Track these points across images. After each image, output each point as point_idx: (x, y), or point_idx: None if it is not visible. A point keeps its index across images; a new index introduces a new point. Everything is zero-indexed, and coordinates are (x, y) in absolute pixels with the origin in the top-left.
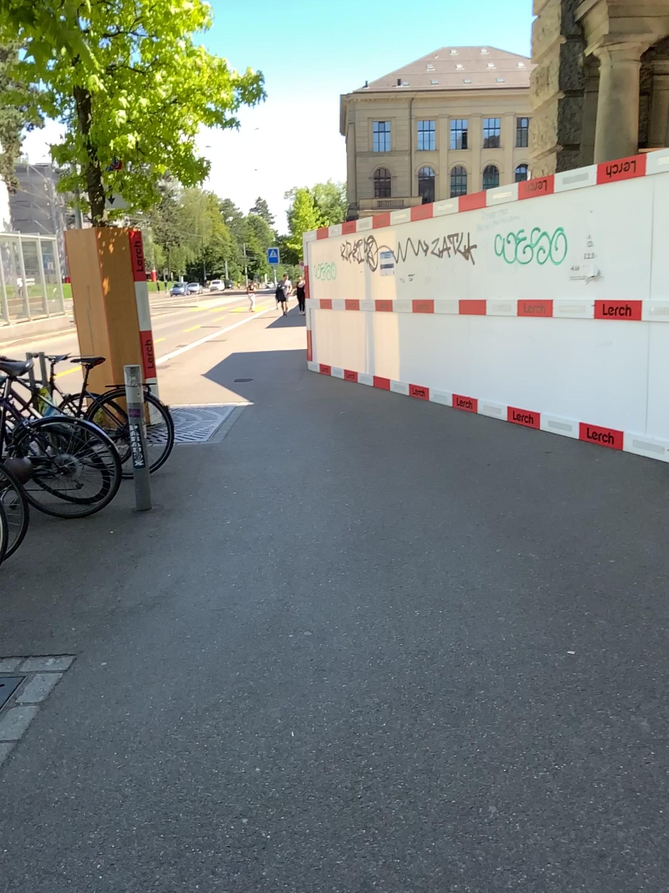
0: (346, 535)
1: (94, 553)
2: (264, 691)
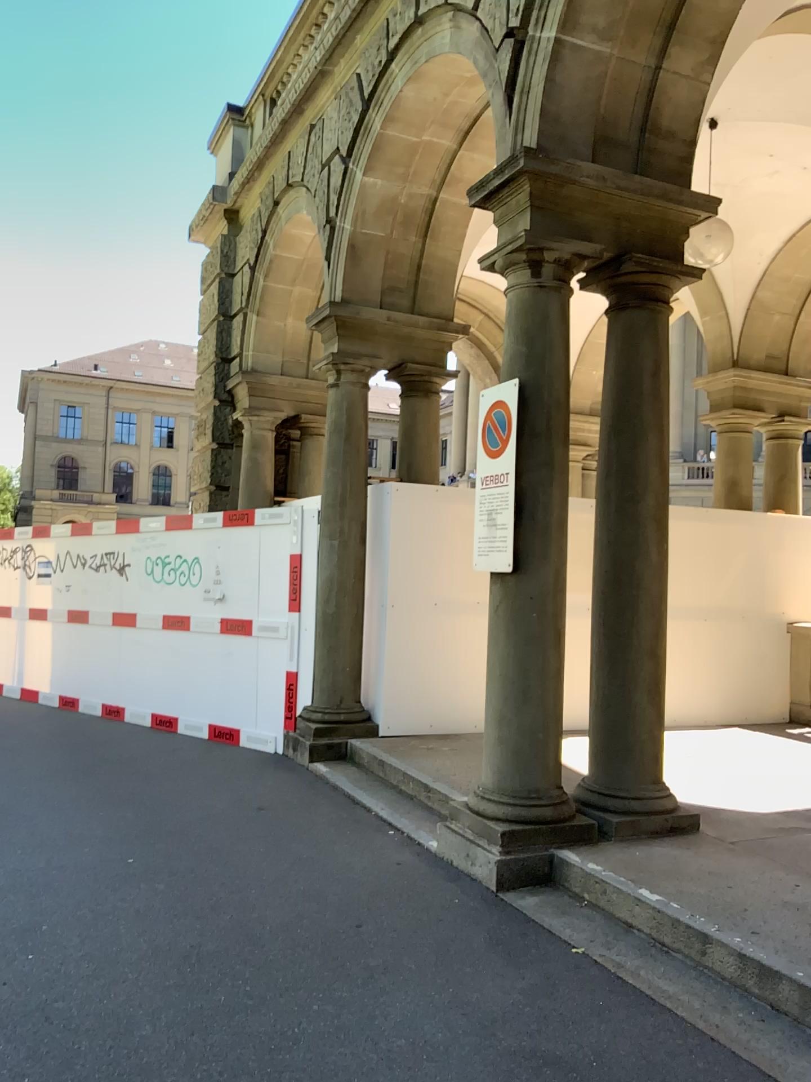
0: None
1: None
2: None
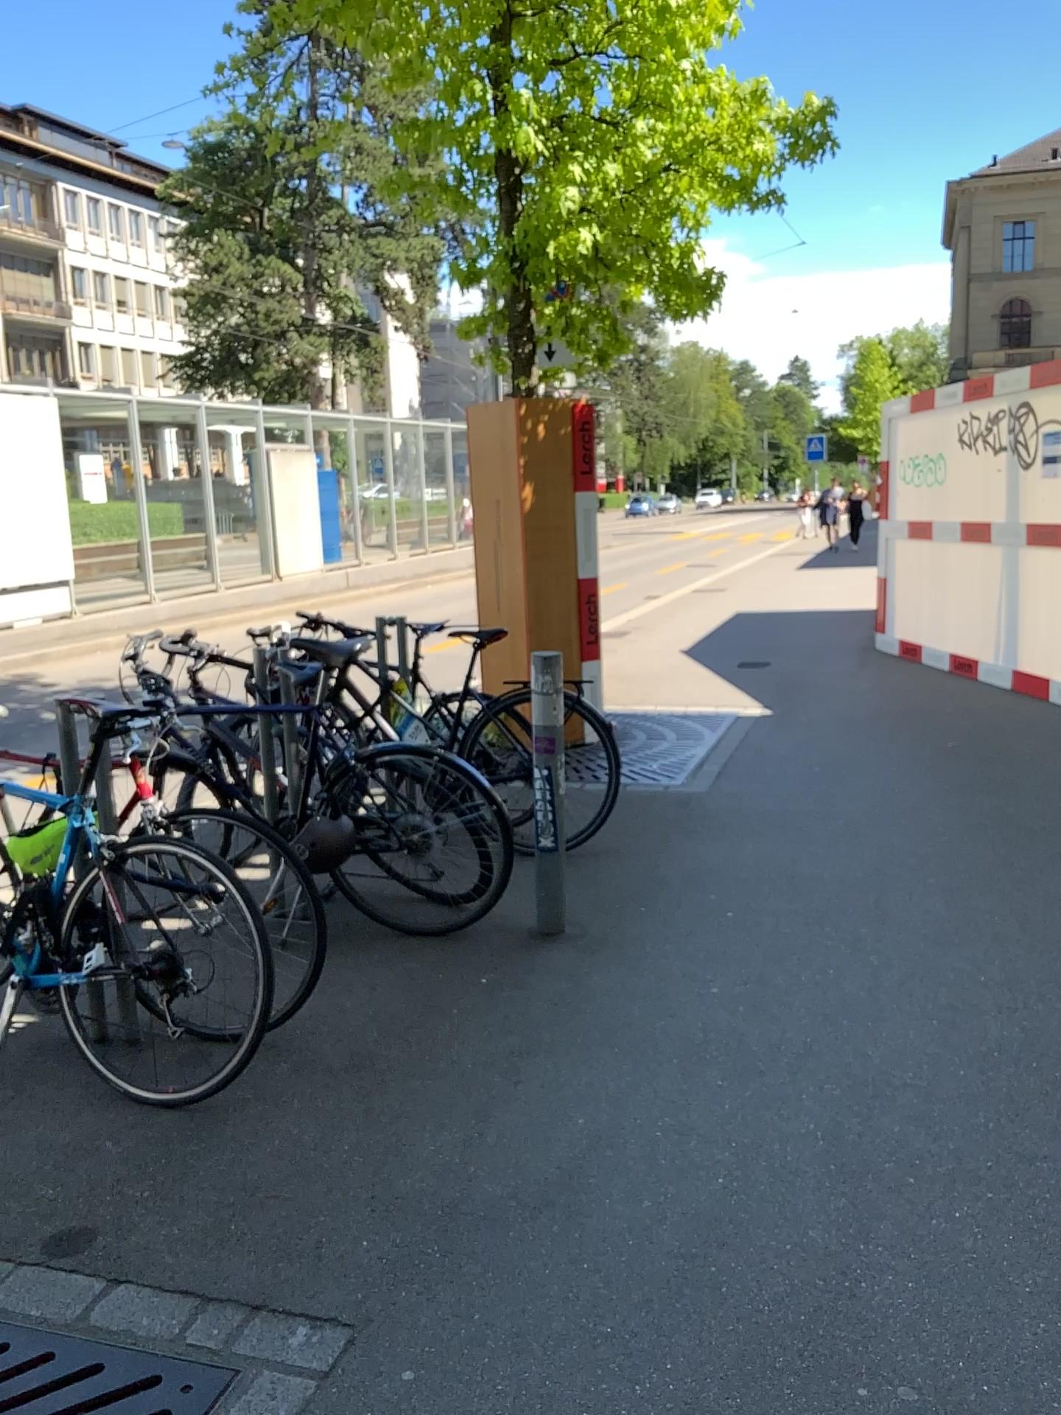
0: (987, 1072)
1: (441, 1033)
2: None
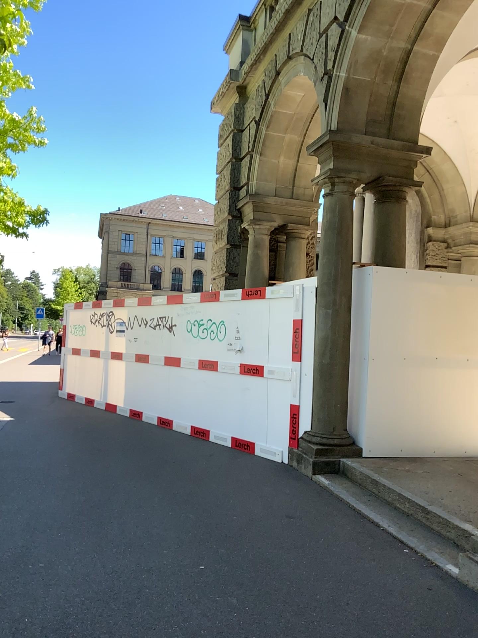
0: (73, 505)
1: None
2: (8, 597)
